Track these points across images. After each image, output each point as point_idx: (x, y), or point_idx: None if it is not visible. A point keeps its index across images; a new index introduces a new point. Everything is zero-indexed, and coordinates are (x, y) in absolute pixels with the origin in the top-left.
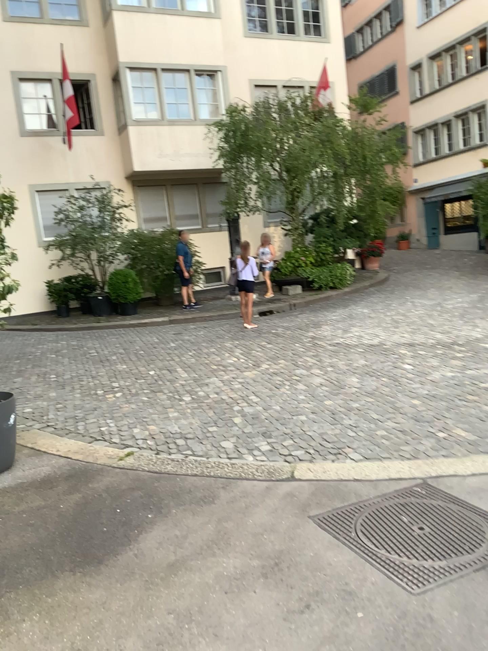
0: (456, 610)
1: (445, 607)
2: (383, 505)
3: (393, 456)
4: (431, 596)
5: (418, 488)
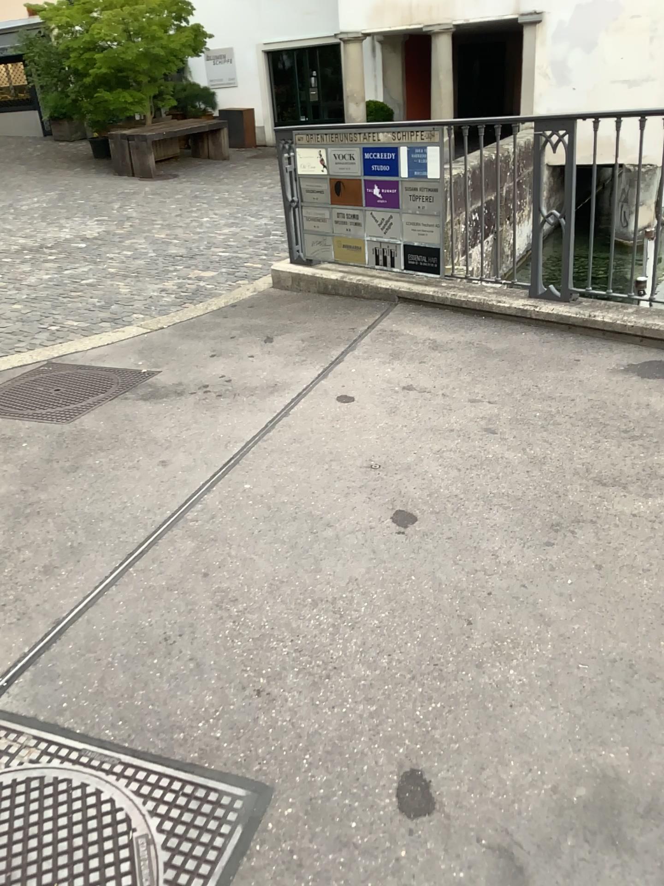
0: (101, 420)
1: (93, 422)
2: (16, 385)
3: (11, 353)
4: (80, 420)
5: (46, 366)
